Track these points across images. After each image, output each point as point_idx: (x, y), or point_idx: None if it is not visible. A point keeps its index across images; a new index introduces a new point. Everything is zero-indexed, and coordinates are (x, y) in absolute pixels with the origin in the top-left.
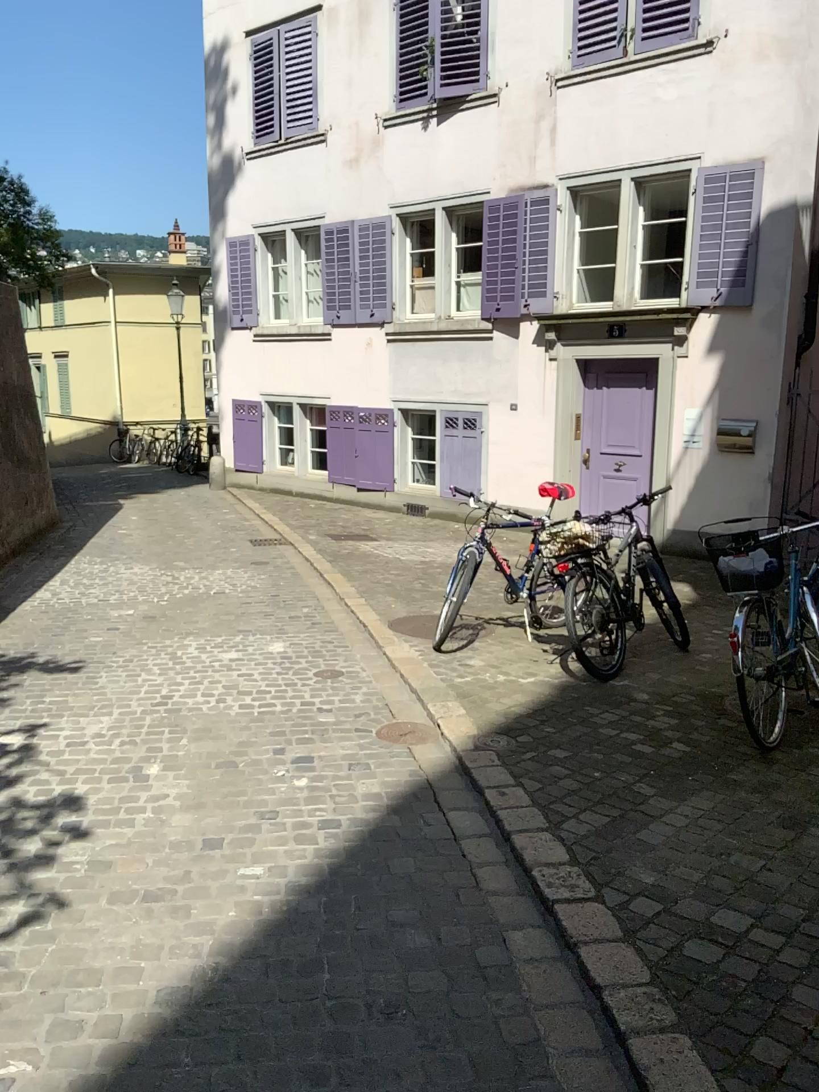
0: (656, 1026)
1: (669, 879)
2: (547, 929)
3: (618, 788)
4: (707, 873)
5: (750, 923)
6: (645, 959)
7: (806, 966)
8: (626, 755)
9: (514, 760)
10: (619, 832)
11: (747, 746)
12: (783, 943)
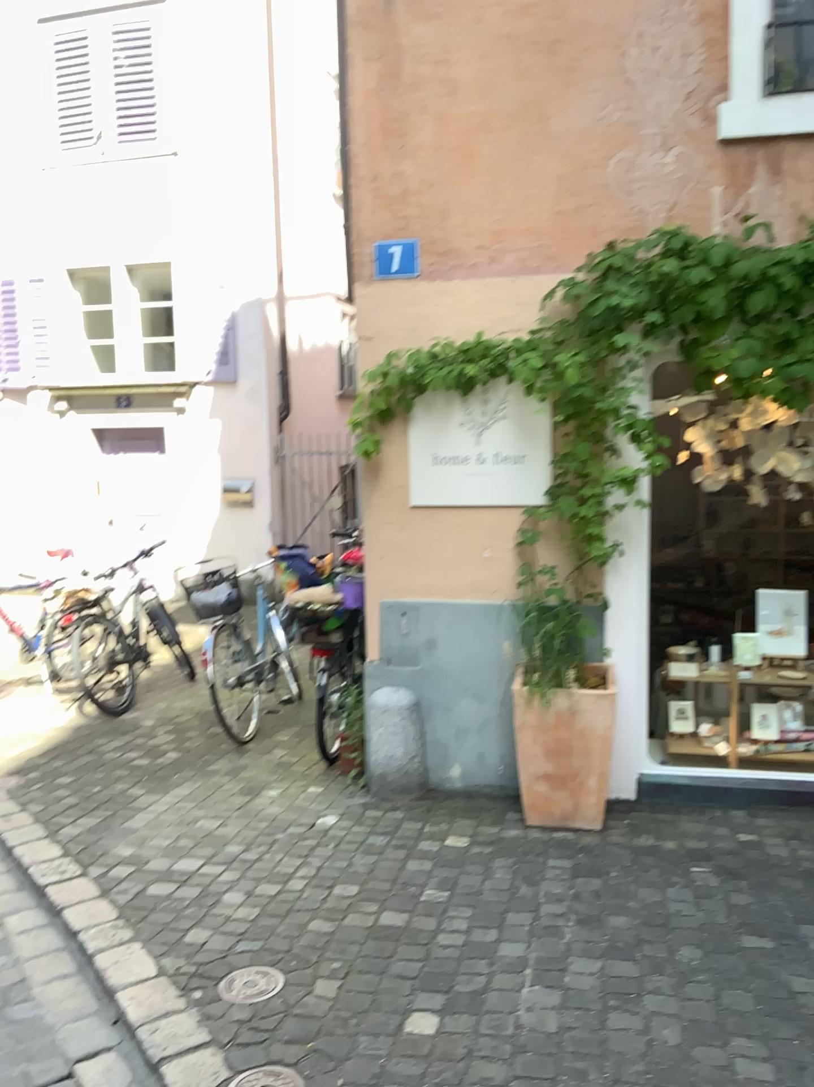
0: (115, 942)
1: (144, 848)
2: (36, 907)
3: (113, 794)
4: (175, 837)
5: (201, 861)
6: (115, 904)
7: (235, 877)
8: (124, 769)
9: (21, 792)
10: (109, 825)
11: (225, 744)
12: (221, 868)
